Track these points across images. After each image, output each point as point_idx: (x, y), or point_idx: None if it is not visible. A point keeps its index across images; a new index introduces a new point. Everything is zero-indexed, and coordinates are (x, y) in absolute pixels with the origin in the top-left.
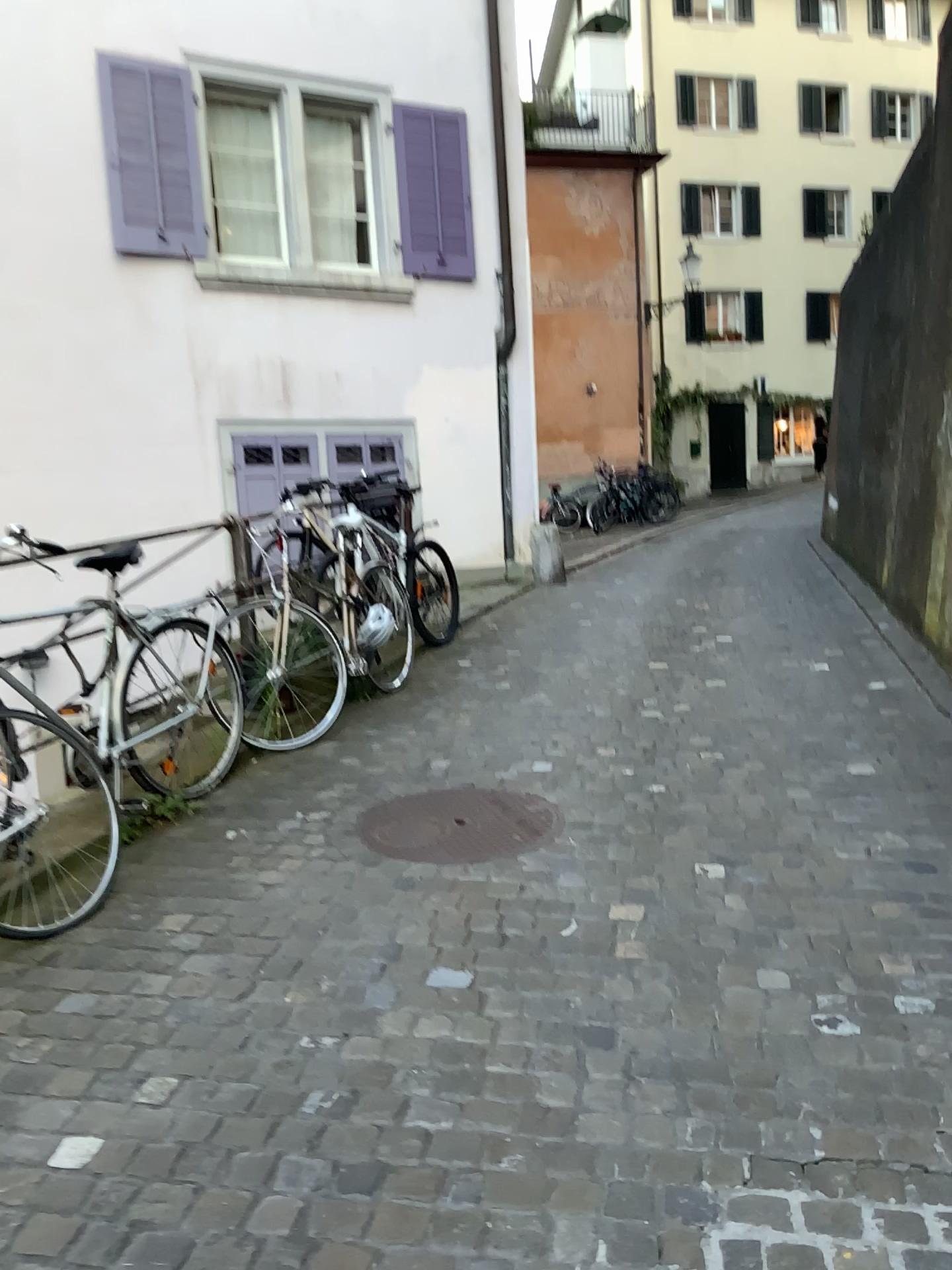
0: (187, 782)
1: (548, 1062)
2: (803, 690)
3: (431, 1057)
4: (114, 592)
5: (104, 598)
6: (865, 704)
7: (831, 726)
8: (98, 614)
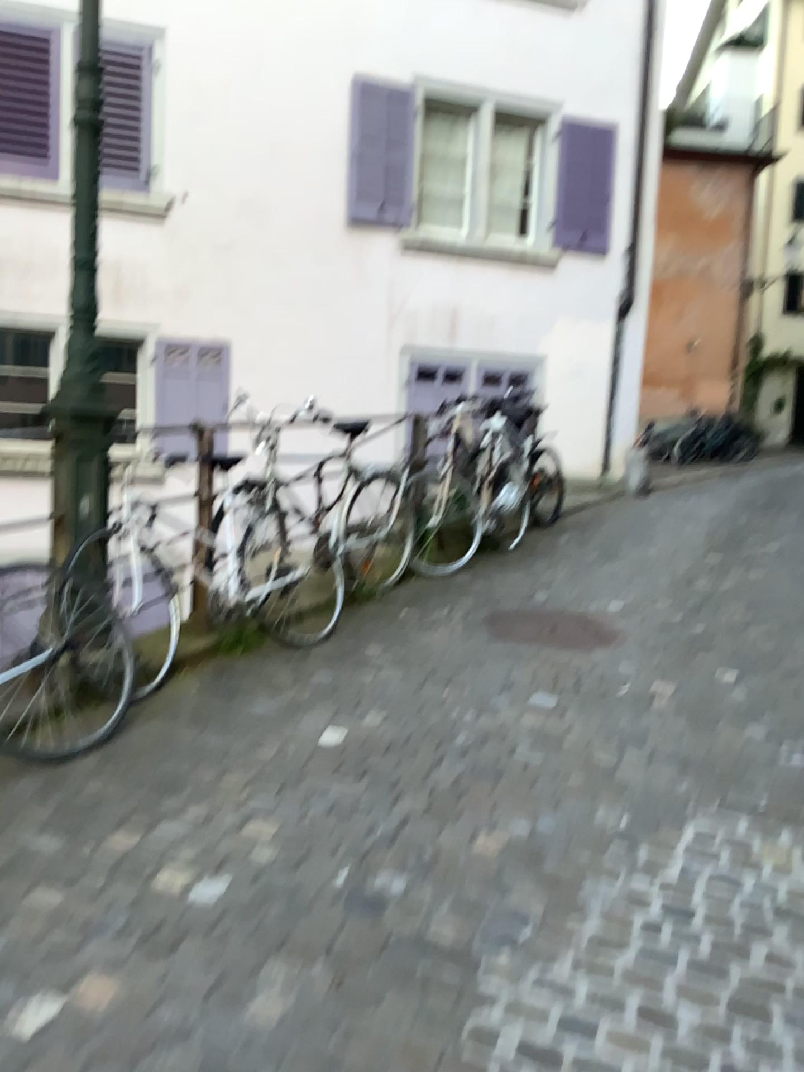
0: (377, 579)
1: (601, 744)
2: None
3: (531, 731)
4: (349, 449)
5: (343, 452)
6: None
7: None
8: (339, 461)
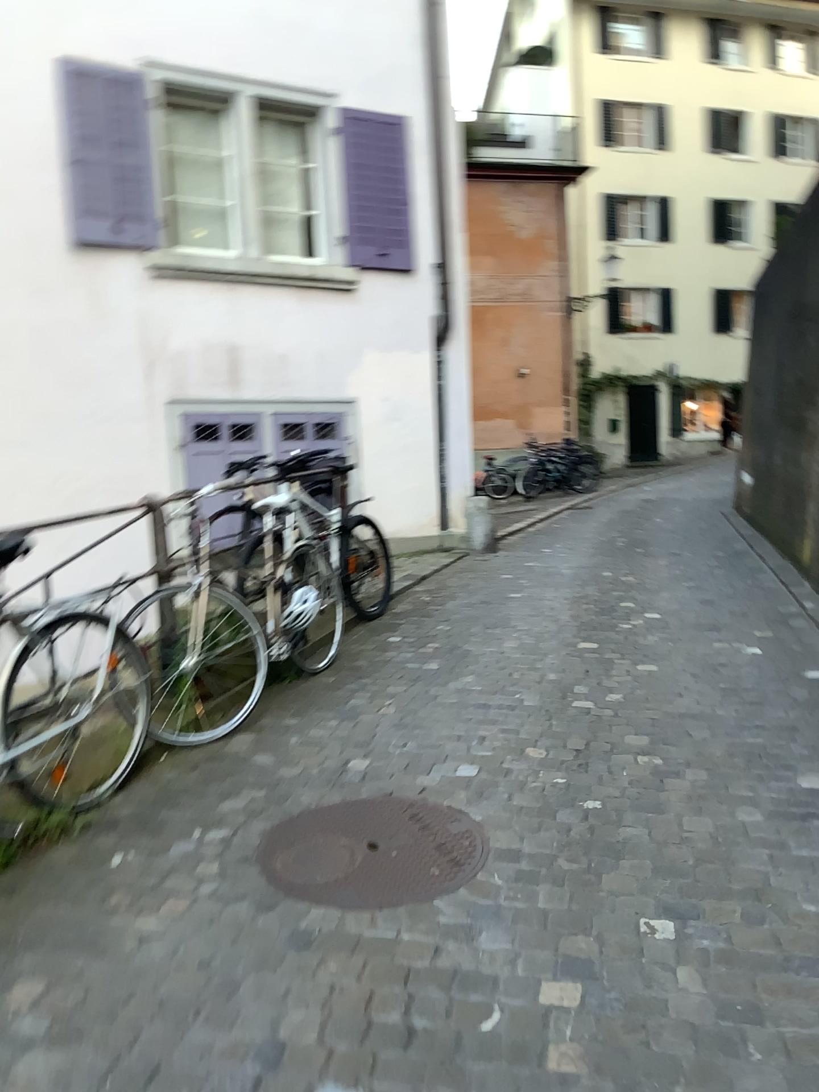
0: (79, 791)
1: None
2: (739, 680)
3: None
4: None
5: None
6: (805, 698)
7: (773, 725)
8: None
